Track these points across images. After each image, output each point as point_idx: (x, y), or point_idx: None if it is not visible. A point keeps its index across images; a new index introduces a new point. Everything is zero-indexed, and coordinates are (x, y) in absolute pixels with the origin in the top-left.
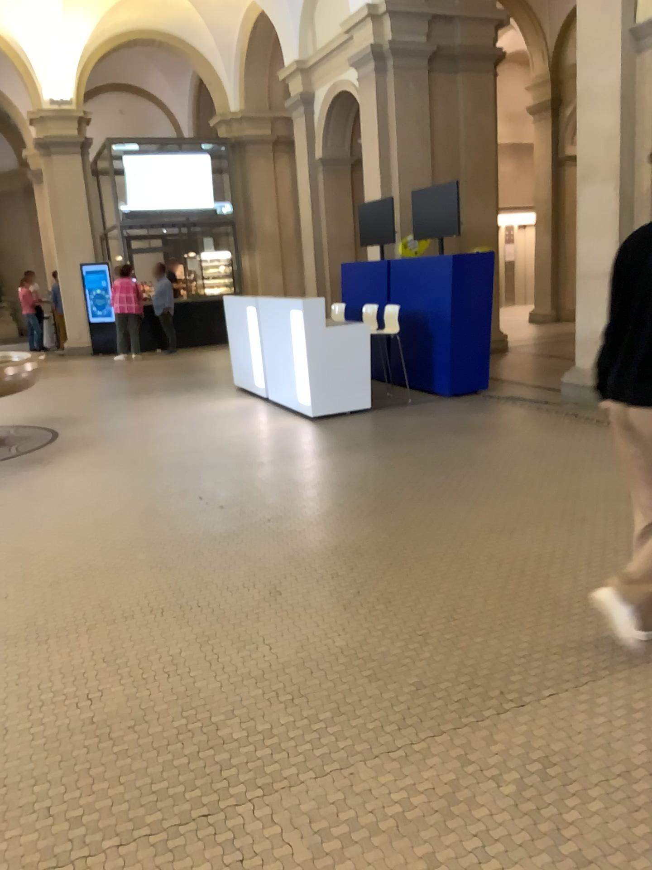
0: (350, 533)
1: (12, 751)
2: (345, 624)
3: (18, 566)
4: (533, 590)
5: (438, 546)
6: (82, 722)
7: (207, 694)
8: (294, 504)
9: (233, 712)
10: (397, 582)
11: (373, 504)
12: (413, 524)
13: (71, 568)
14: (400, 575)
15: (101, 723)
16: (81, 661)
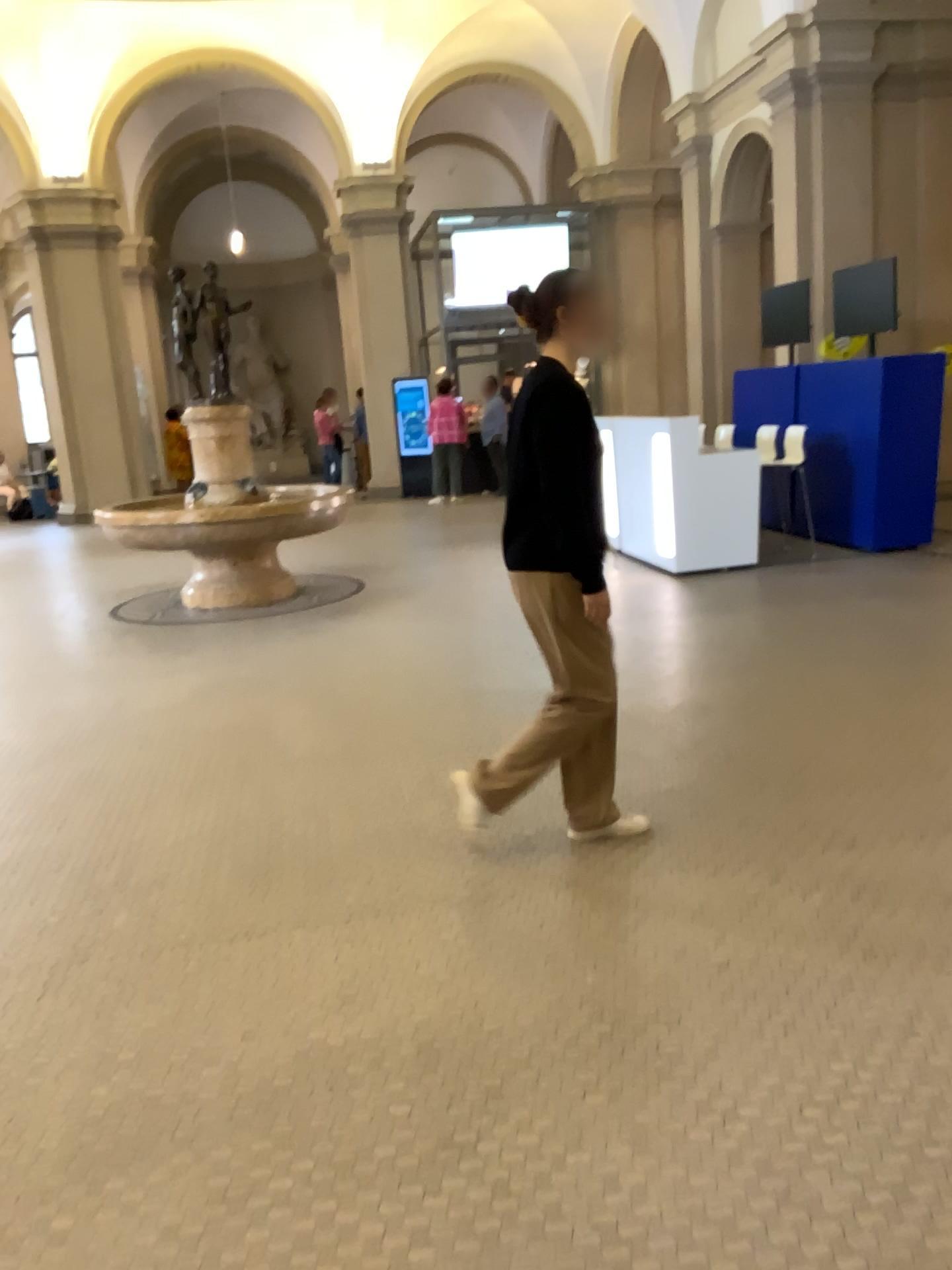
0: (700, 693)
1: (333, 844)
2: (676, 772)
3: (327, 706)
4: (908, 756)
5: (805, 710)
6: (397, 828)
7: (521, 816)
8: (638, 663)
9: (546, 832)
10: (745, 740)
11: (736, 667)
12: (781, 688)
13: (383, 709)
14: (750, 734)
15: (415, 831)
16: (396, 785)
